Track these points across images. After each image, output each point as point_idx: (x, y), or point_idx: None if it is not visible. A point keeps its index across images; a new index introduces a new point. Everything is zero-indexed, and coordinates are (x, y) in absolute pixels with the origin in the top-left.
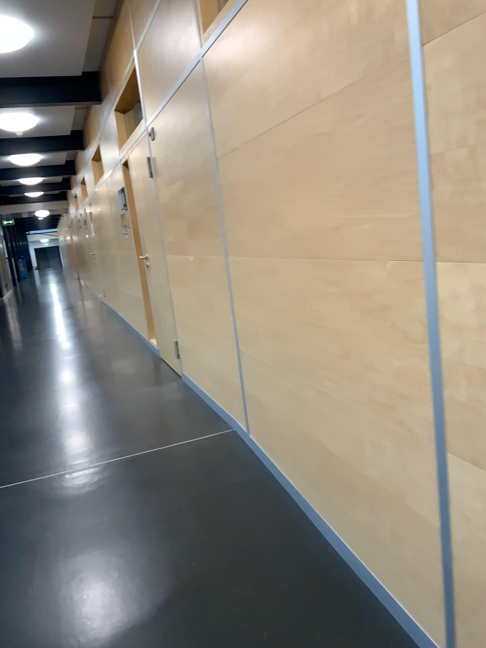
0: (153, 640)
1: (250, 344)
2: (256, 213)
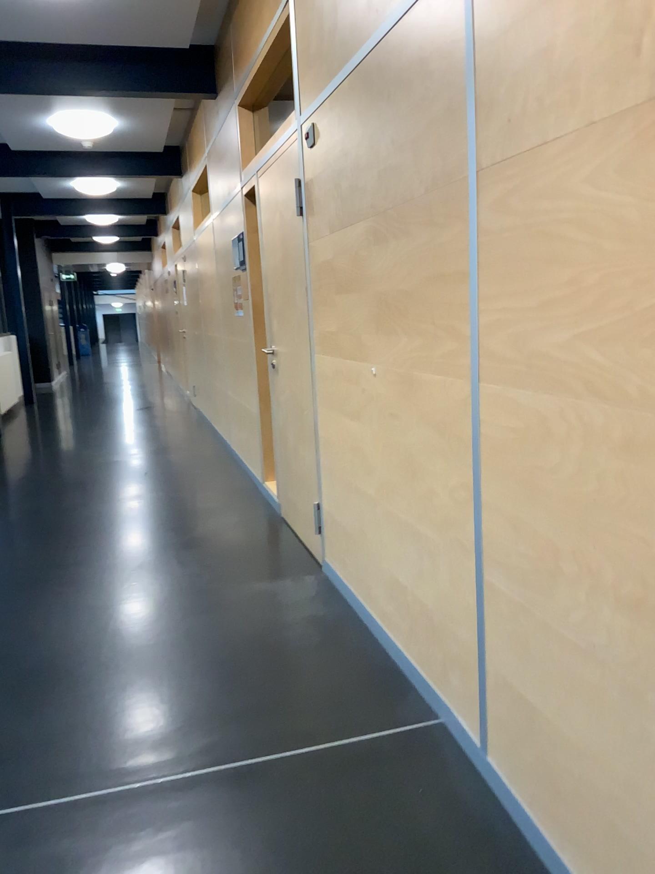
0: None
1: (520, 581)
2: (605, 301)
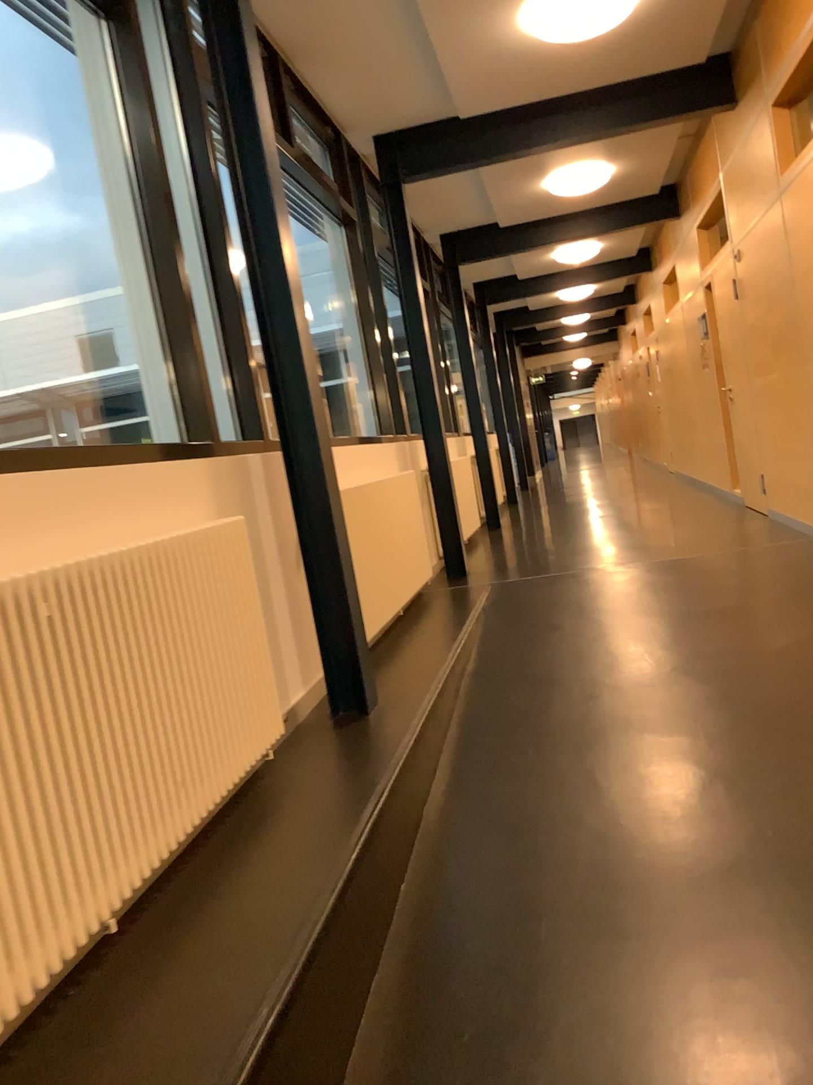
0: (717, 612)
1: None
2: None
